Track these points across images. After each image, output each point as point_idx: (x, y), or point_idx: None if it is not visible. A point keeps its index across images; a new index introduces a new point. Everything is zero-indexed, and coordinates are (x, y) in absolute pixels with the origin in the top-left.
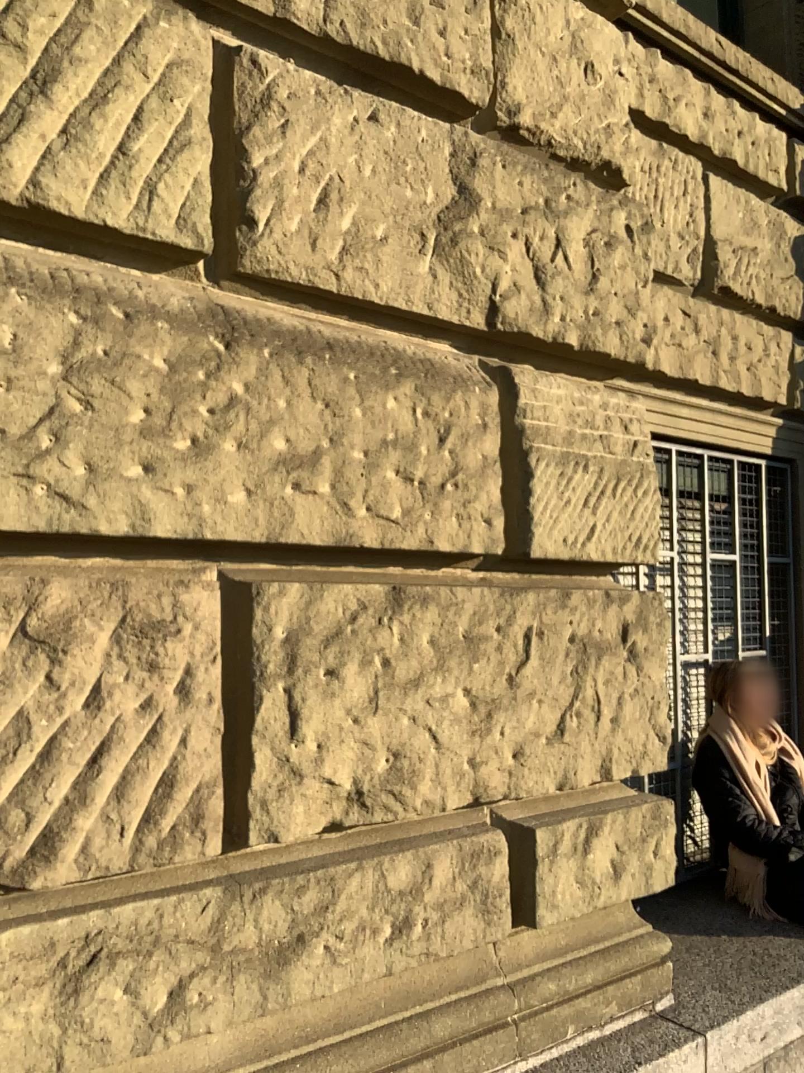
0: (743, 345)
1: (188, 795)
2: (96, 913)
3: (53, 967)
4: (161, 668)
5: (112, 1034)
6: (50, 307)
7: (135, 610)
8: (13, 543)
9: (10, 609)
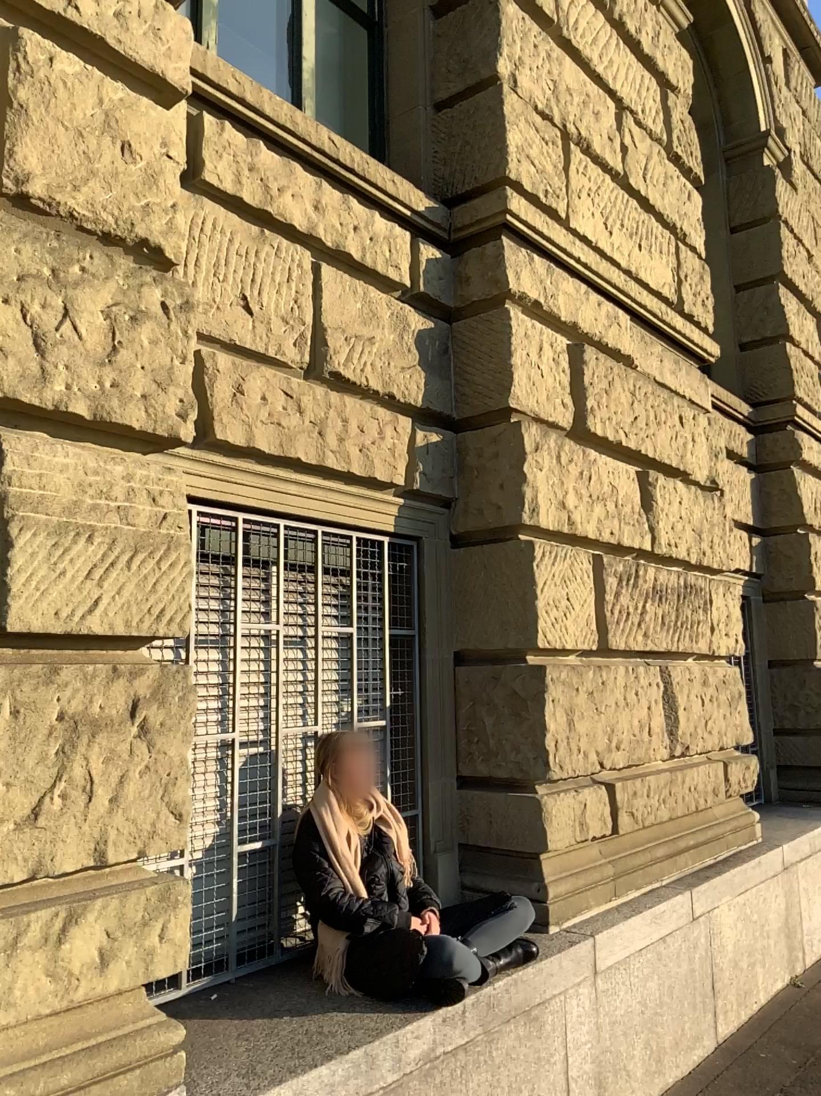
0: (356, 426)
1: None
2: None
3: None
4: None
5: None
6: None
7: None
8: None
9: None
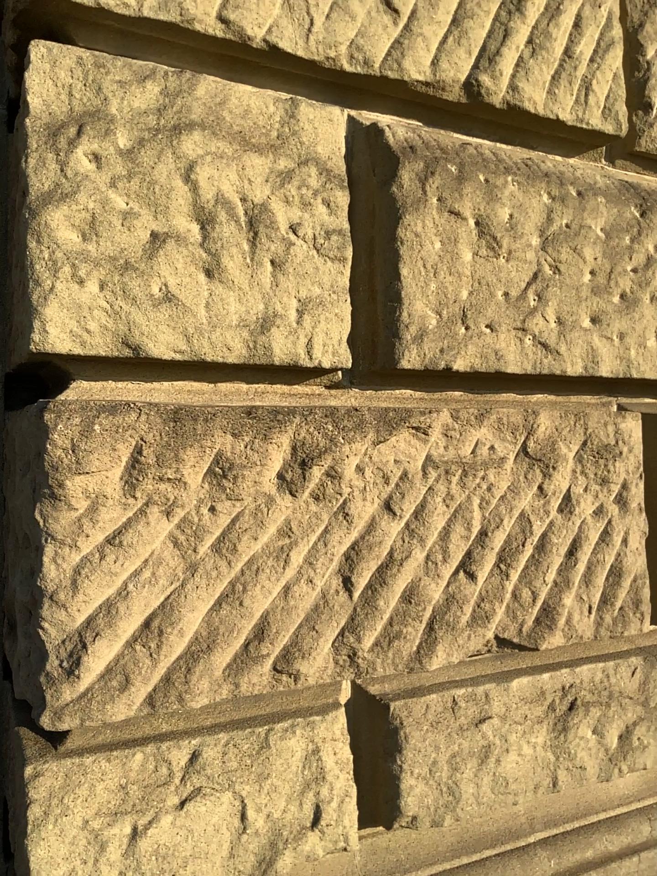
0: None
1: (629, 585)
2: (565, 673)
3: (547, 712)
4: (608, 484)
5: (586, 765)
6: (529, 192)
7: (591, 437)
8: (495, 384)
9: (515, 436)
